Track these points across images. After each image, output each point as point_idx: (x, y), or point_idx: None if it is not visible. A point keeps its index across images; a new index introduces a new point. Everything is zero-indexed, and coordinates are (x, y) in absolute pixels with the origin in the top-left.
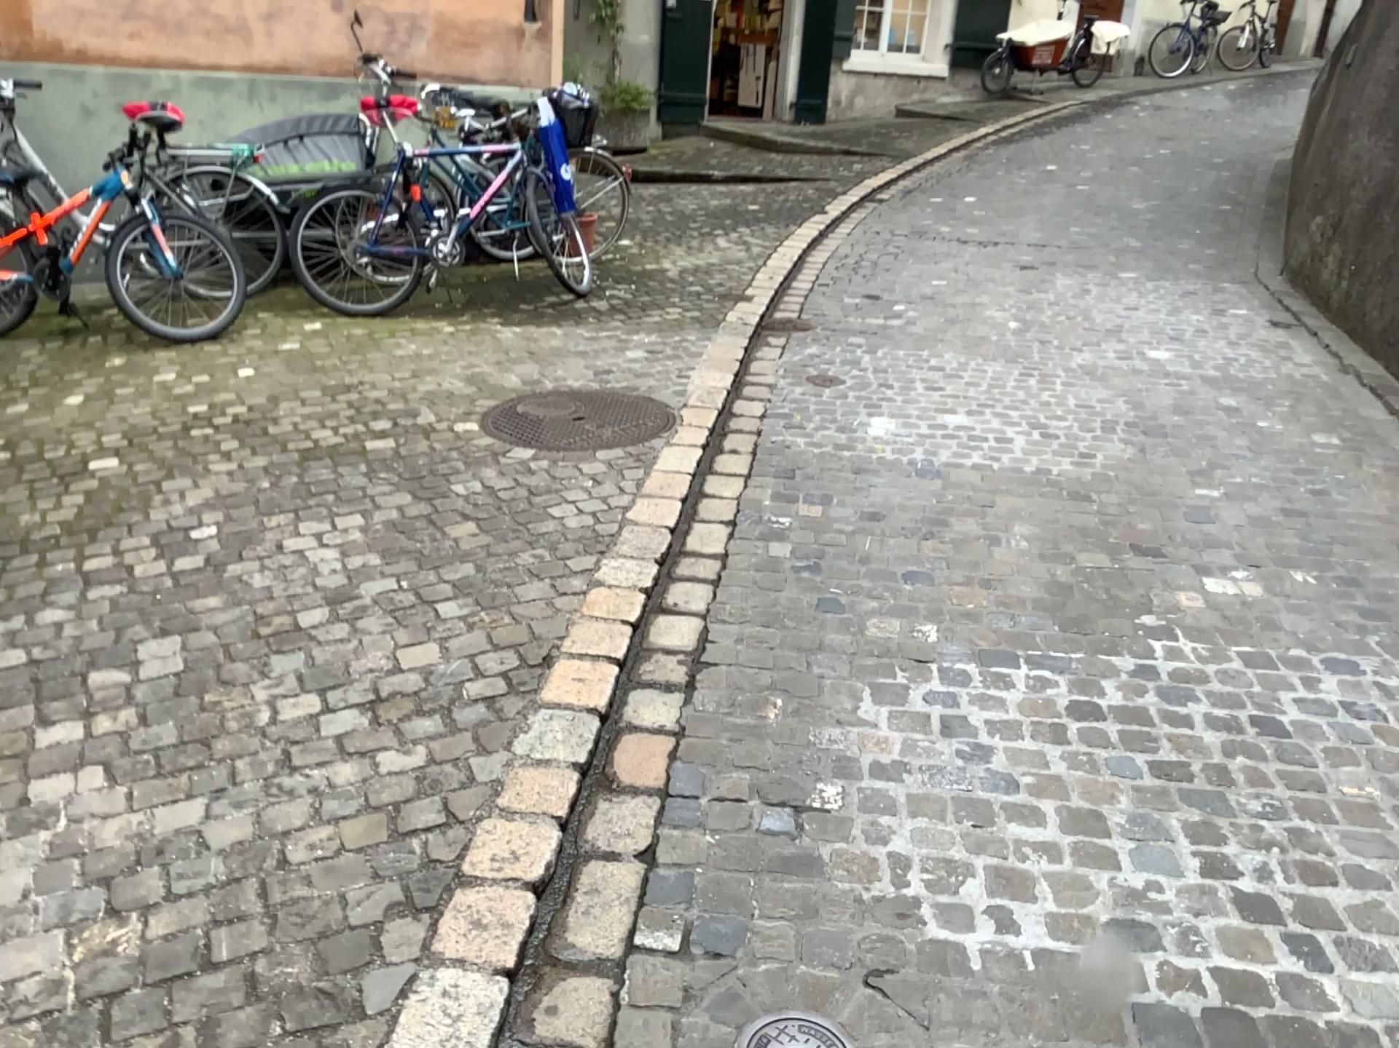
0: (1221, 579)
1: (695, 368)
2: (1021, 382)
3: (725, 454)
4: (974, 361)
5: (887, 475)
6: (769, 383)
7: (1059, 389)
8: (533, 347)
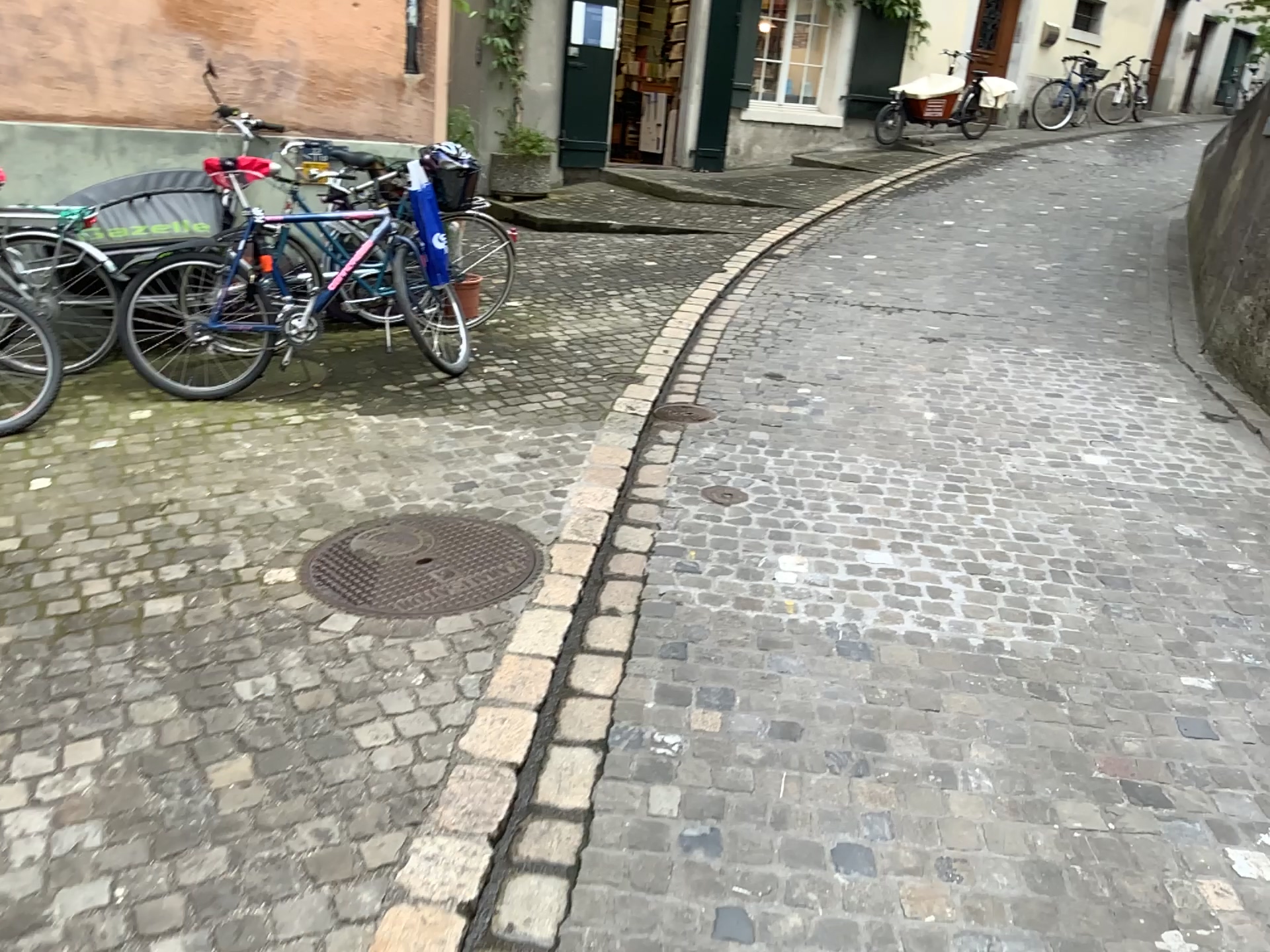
0: (1251, 849)
1: (575, 477)
2: (948, 498)
3: (601, 617)
4: (892, 467)
5: (800, 651)
6: (660, 501)
7: (992, 508)
8: (393, 444)
